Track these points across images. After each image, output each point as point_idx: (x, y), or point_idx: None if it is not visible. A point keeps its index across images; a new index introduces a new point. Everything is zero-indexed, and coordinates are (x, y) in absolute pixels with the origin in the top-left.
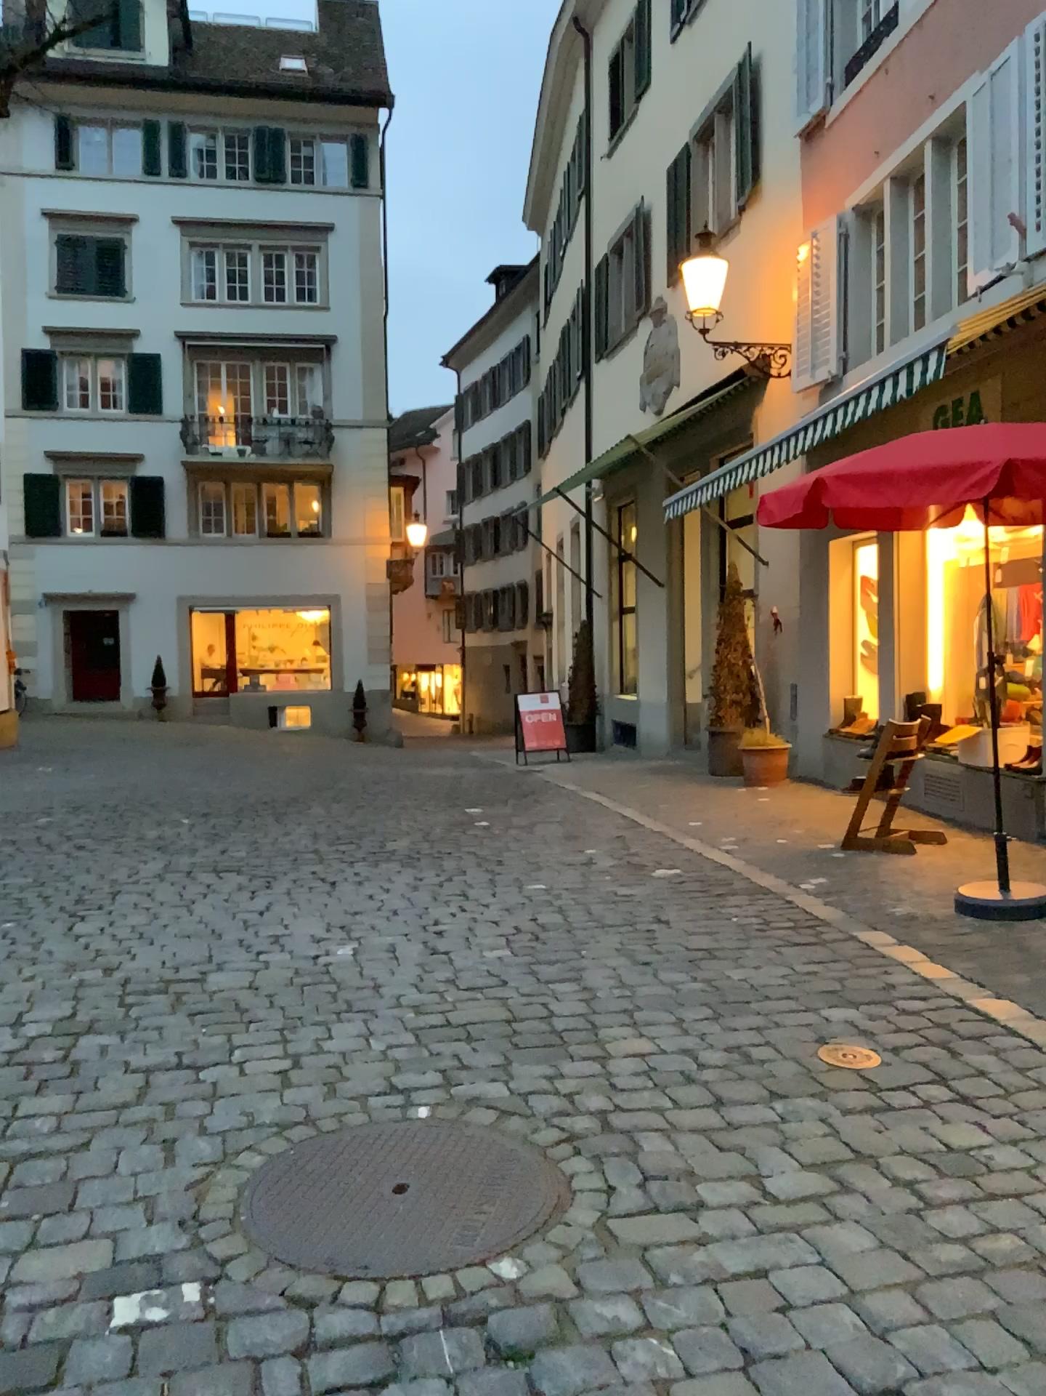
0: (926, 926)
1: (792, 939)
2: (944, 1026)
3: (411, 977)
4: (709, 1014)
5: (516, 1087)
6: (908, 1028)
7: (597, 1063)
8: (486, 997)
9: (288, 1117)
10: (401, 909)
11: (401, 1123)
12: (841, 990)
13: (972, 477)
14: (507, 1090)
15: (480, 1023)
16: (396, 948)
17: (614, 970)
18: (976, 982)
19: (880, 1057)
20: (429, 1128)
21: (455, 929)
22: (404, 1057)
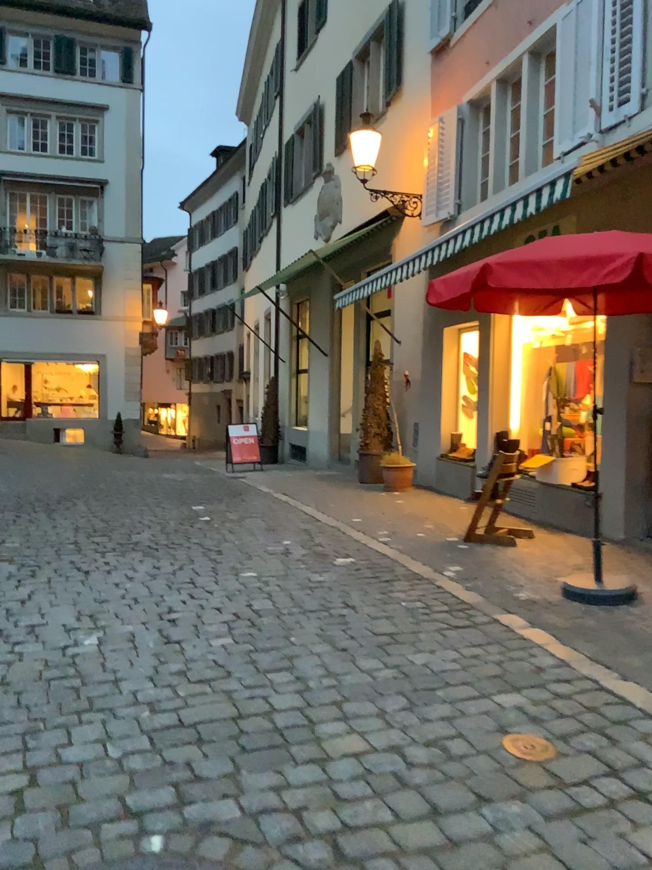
0: (549, 611)
1: (454, 625)
2: (598, 713)
3: (147, 670)
4: (405, 704)
5: (246, 806)
6: (570, 716)
7: (318, 768)
8: (213, 690)
9: (12, 860)
10: (141, 598)
11: (131, 866)
12: (504, 676)
13: (606, 267)
14: (238, 812)
15: (209, 722)
16: (135, 637)
17: (319, 657)
18: (606, 666)
19: (559, 750)
20: (160, 869)
21: (185, 617)
22: (138, 770)
